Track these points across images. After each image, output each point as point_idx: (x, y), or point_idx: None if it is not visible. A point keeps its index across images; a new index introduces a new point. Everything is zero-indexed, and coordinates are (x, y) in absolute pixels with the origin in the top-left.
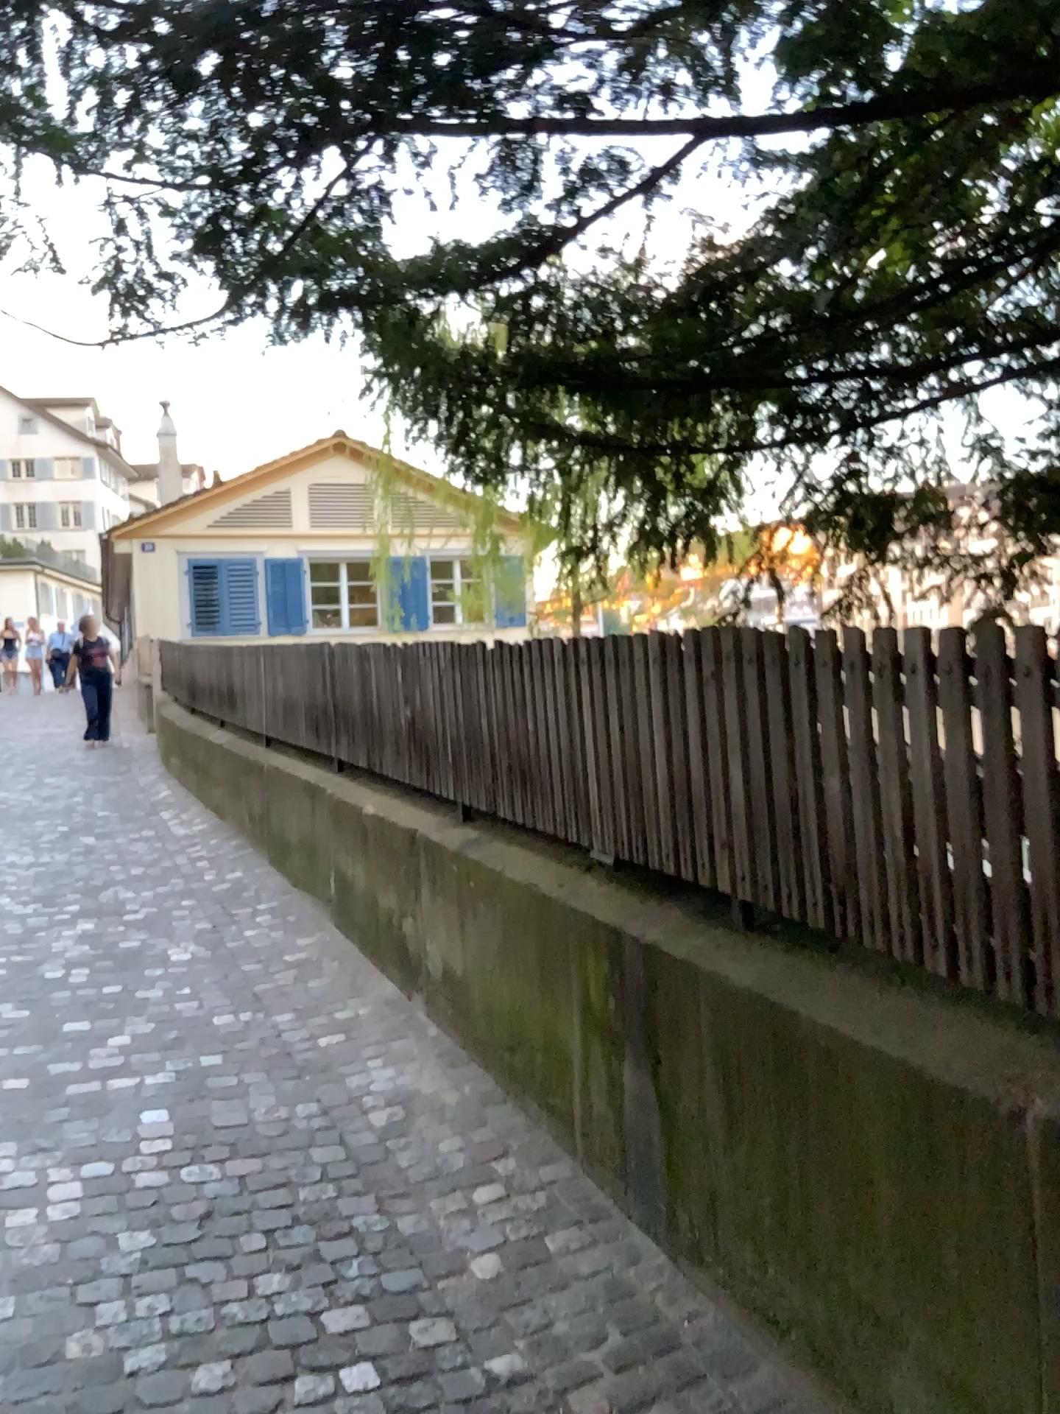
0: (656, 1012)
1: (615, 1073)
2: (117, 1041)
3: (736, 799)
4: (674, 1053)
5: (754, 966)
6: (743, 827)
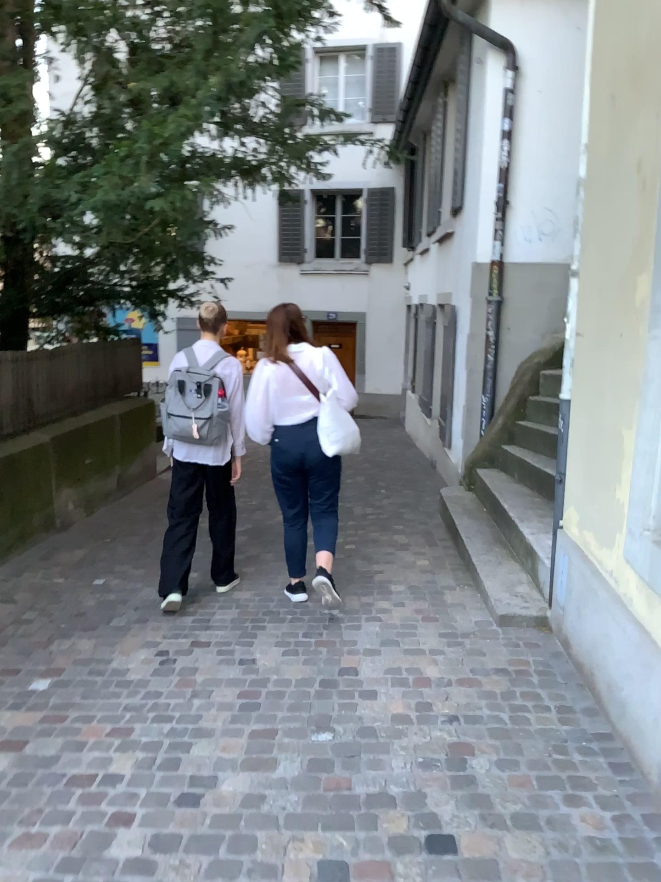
0: None
1: None
2: None
3: None
4: None
5: None
6: None
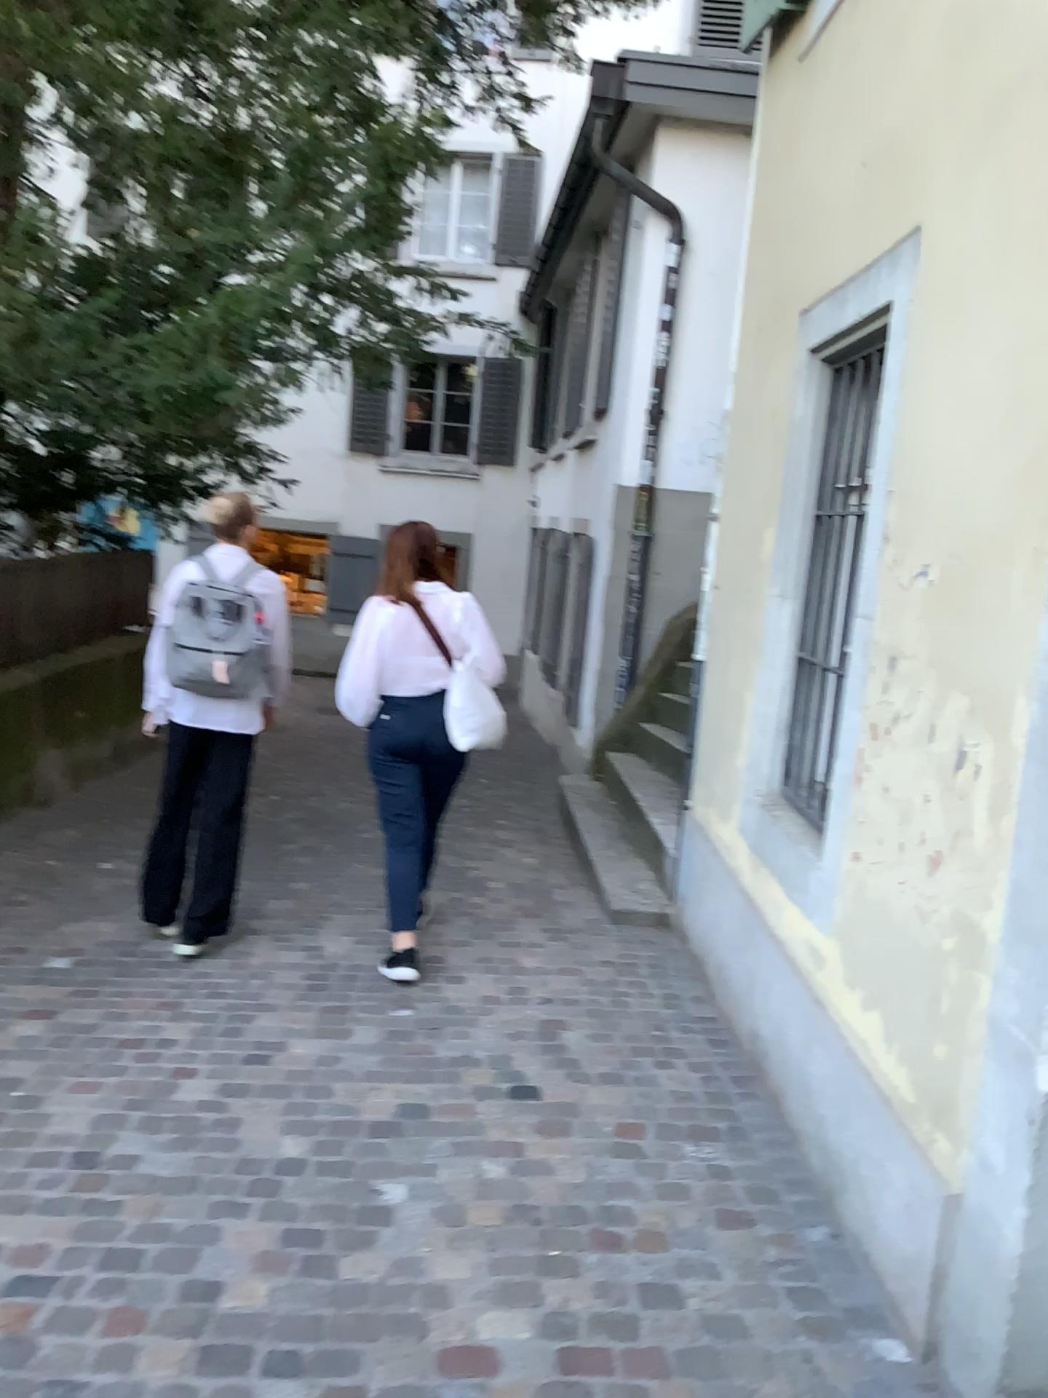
0: None
1: None
2: (9, 1024)
3: None
4: None
5: None
6: None
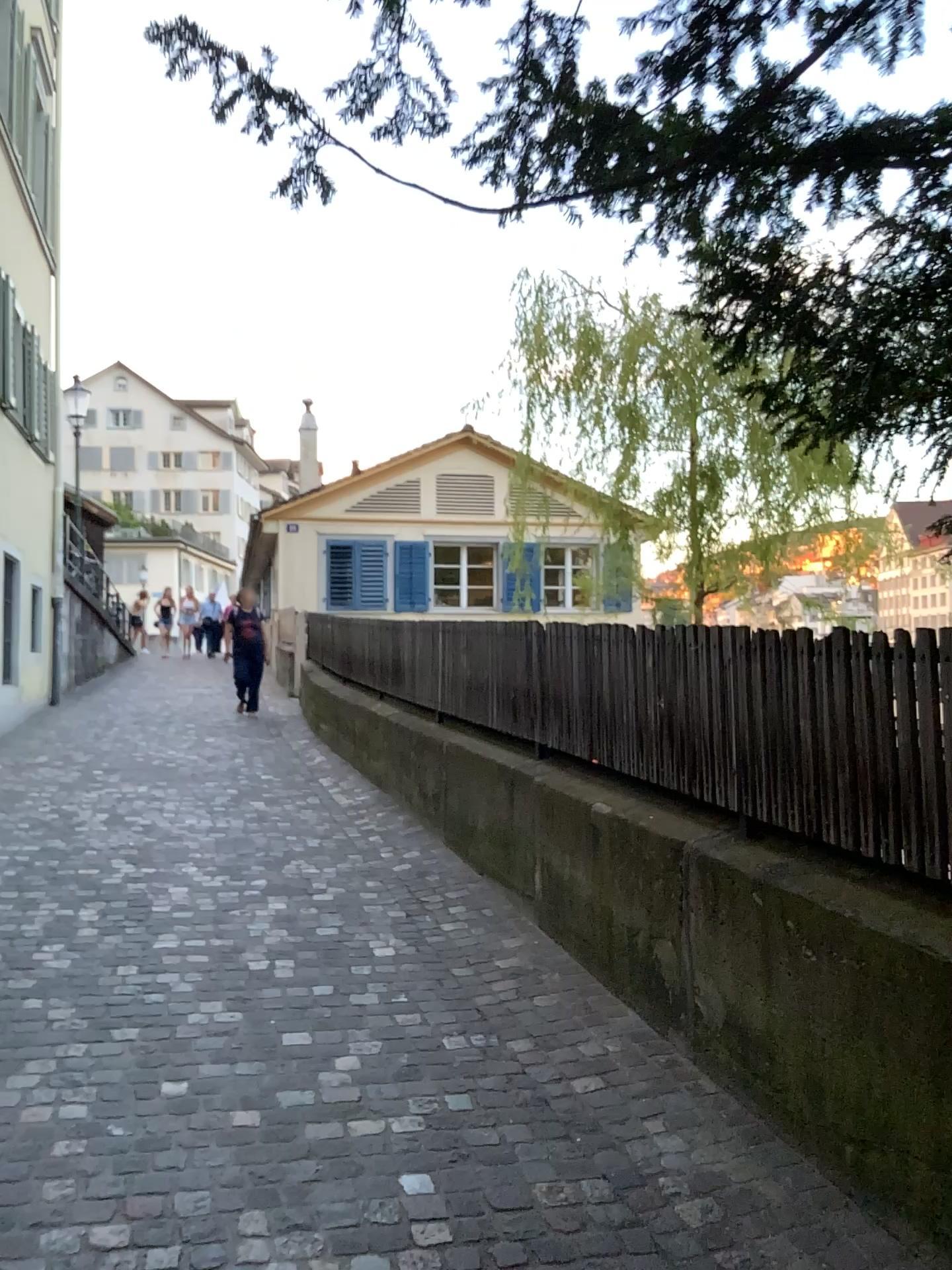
0: None
1: None
2: (346, 1065)
3: None
4: None
5: None
6: None
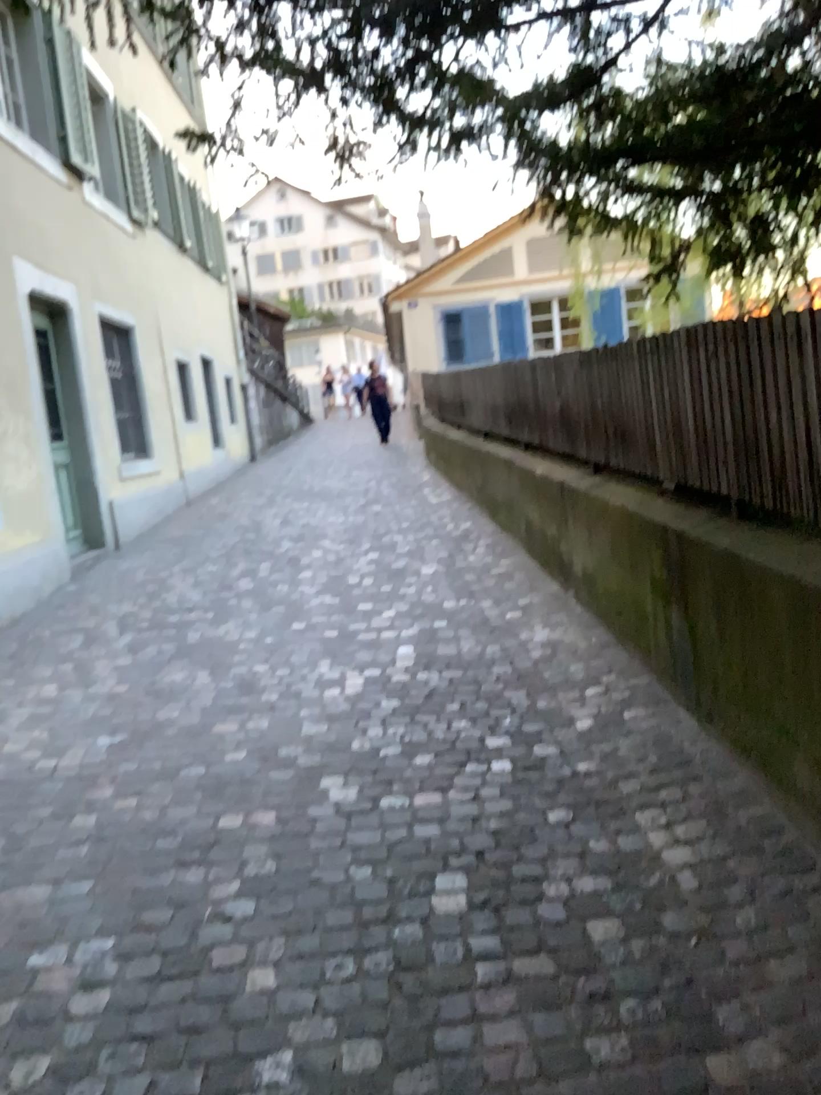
0: (685, 573)
1: (667, 615)
2: (386, 613)
3: (726, 433)
4: (692, 596)
5: (729, 535)
6: (730, 450)
